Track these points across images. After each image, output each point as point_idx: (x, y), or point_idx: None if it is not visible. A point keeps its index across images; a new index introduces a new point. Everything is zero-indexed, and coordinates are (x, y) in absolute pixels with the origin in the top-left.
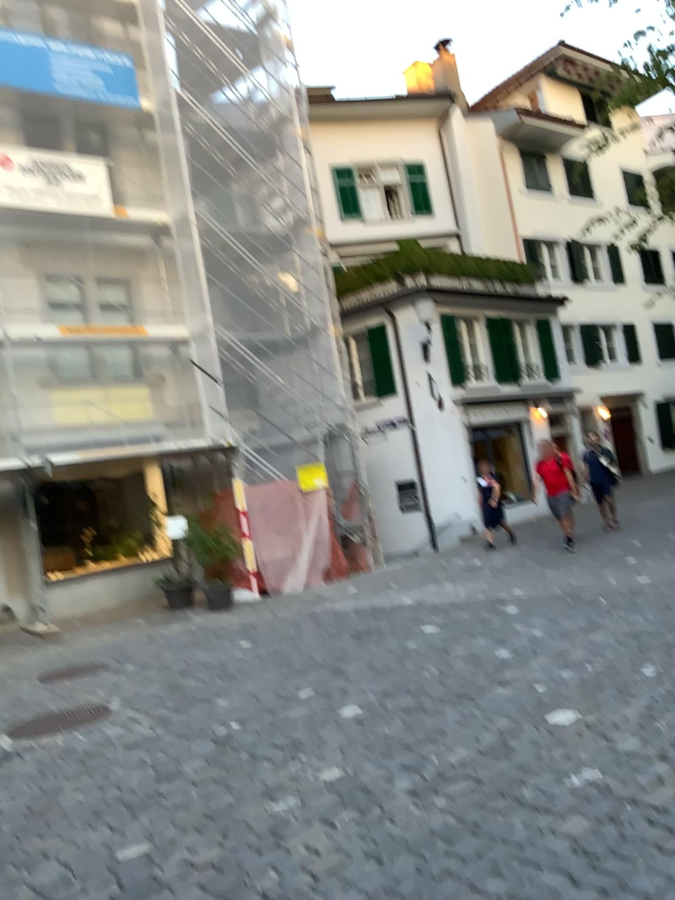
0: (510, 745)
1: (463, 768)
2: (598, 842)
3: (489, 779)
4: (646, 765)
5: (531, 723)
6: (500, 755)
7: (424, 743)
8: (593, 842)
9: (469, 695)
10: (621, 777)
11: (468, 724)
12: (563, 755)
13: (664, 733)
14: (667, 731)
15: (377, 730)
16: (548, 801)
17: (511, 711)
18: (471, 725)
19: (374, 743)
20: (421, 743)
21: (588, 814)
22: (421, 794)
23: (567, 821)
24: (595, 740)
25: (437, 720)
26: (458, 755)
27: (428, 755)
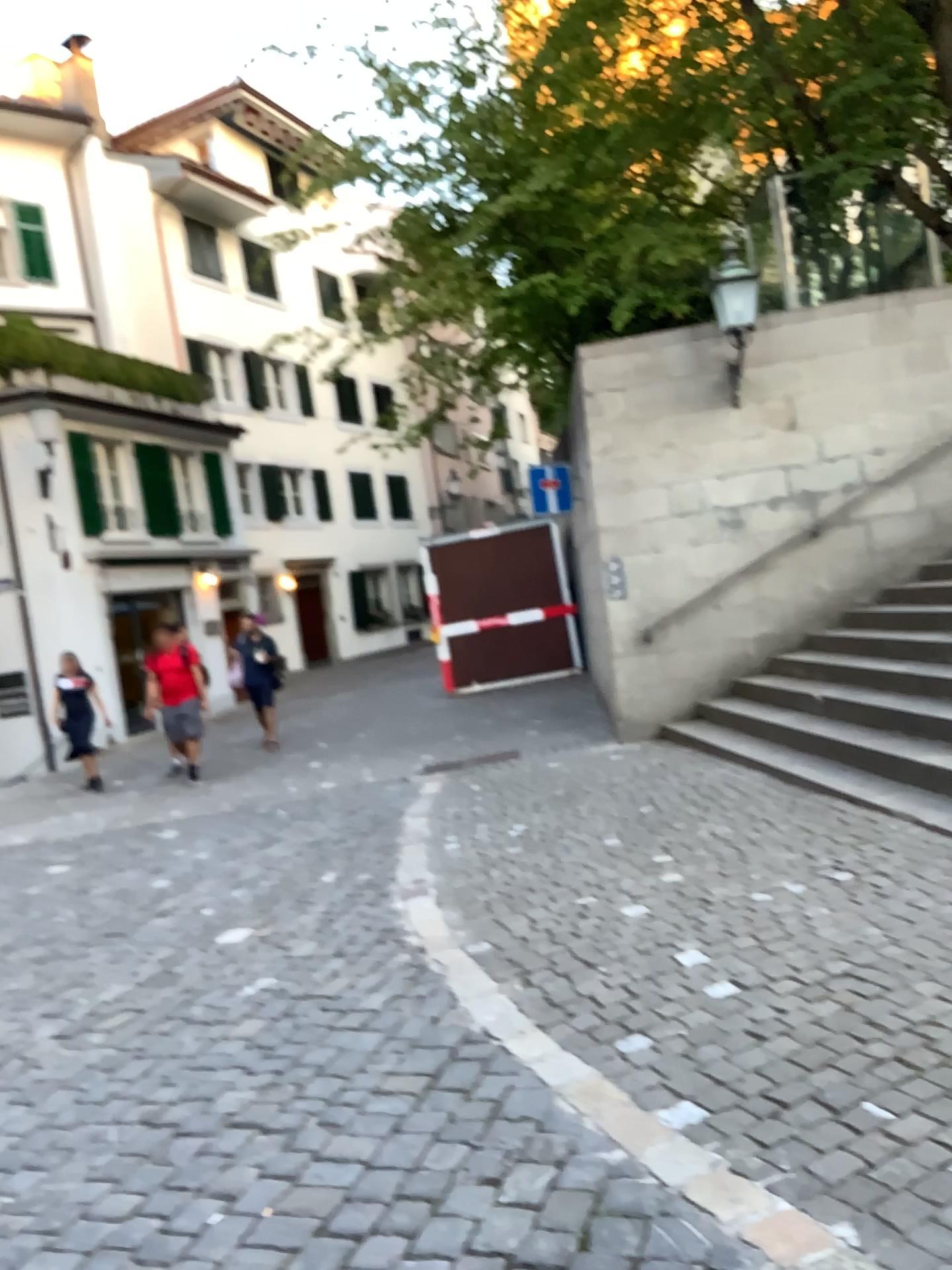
0: (177, 968)
1: (121, 999)
2: (272, 1032)
3: (154, 1003)
4: (322, 961)
5: (199, 945)
6: (165, 980)
7: (69, 983)
8: (268, 1033)
9: (121, 929)
10: (296, 976)
11: (123, 957)
12: (236, 967)
13: (341, 932)
14: (344, 929)
15: (3, 983)
16: (220, 1010)
17: (175, 936)
18: (127, 957)
19: (2, 996)
20: (65, 985)
21: (262, 1013)
22: (72, 1031)
23: (241, 1022)
24: (270, 948)
25: (83, 960)
26: (114, 988)
27: (76, 995)
